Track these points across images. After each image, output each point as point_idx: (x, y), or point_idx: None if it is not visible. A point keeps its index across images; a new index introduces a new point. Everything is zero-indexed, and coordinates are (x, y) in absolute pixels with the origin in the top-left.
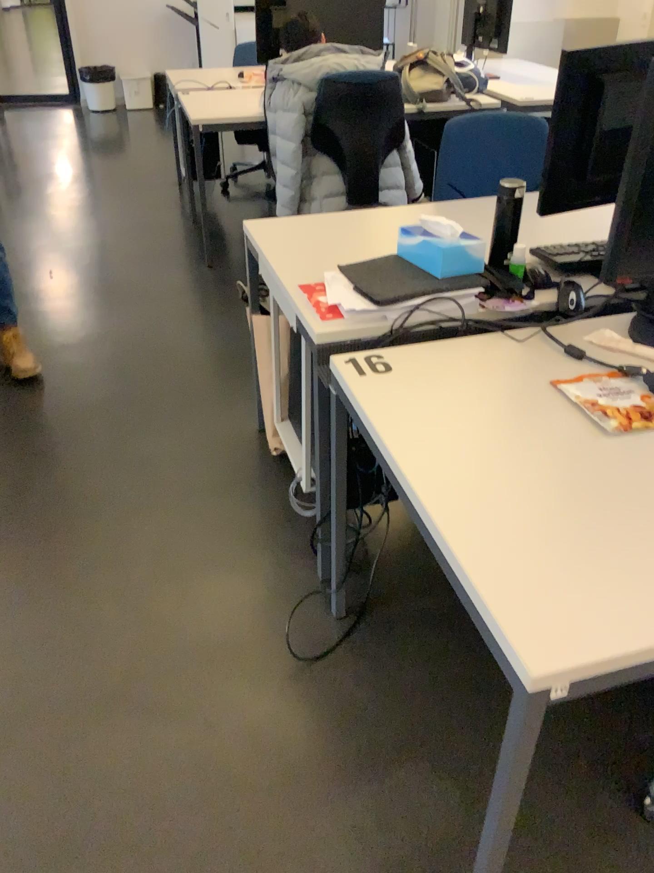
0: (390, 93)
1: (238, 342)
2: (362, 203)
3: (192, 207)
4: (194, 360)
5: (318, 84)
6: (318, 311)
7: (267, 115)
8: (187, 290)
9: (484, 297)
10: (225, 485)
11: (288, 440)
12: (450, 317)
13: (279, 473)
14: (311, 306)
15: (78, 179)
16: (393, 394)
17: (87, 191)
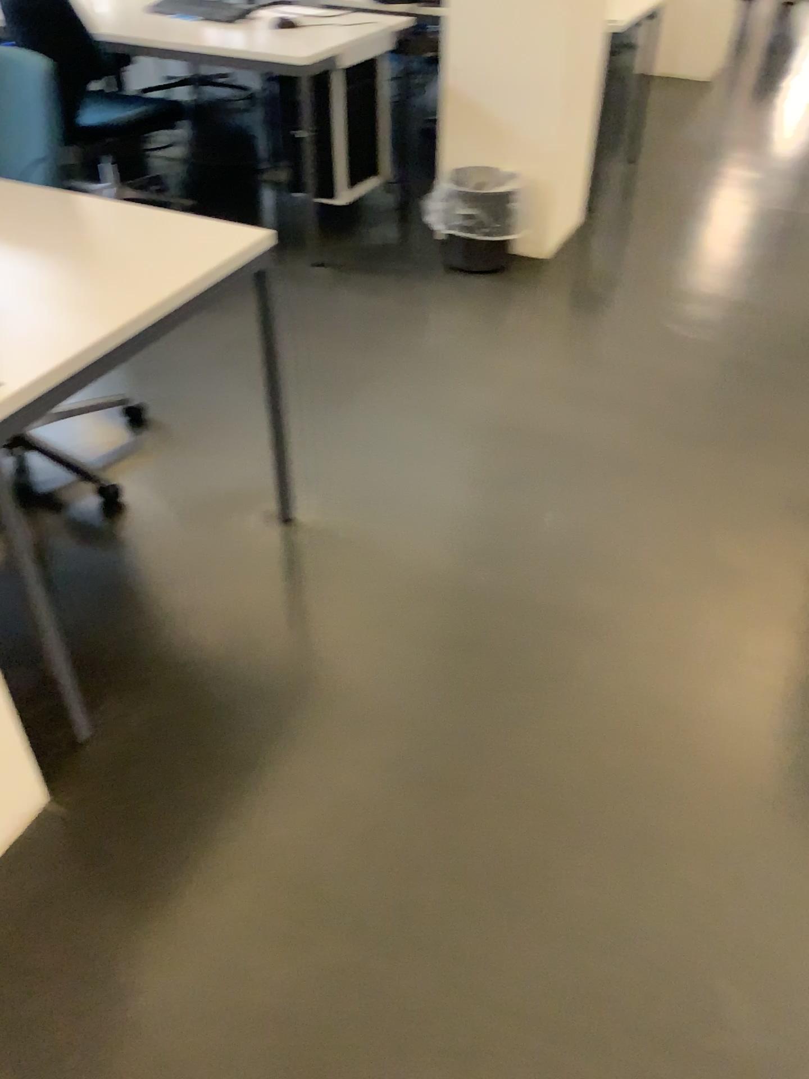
0: None
1: None
2: None
3: None
4: None
5: None
6: None
7: None
8: None
9: None
10: None
11: None
12: None
13: None
14: None
15: None
16: None
17: None
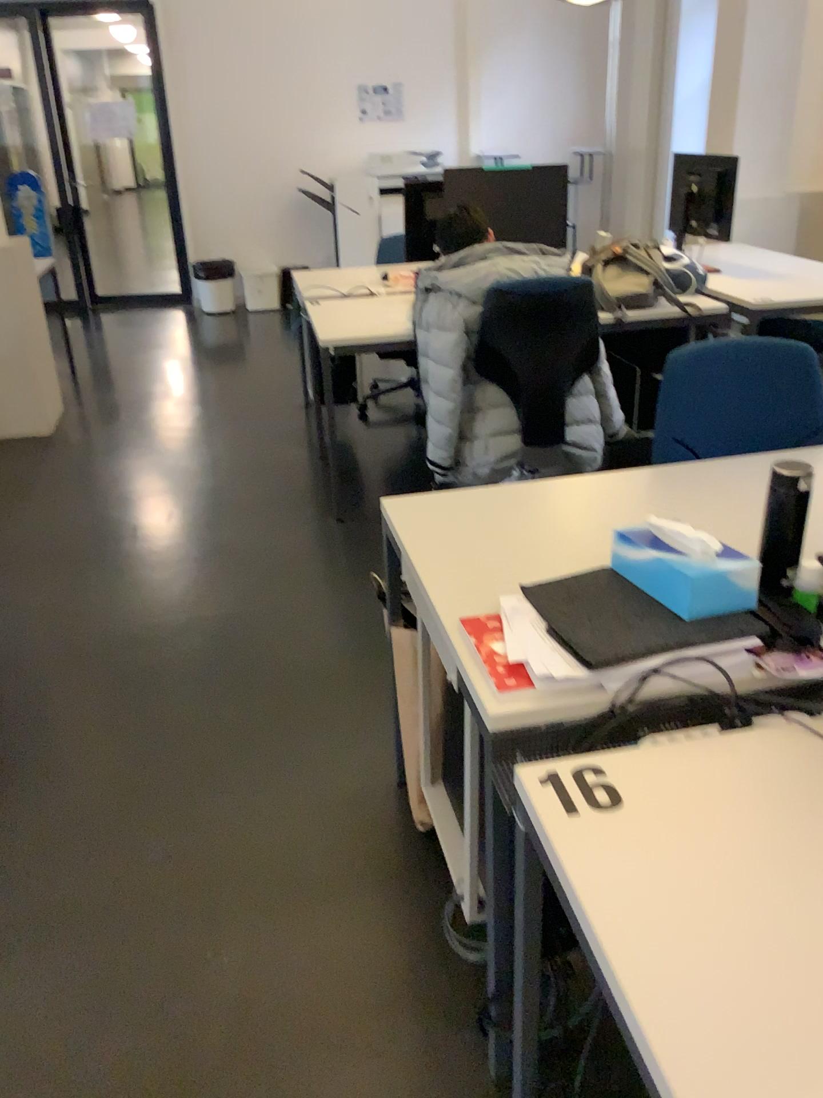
0: (580, 303)
1: (373, 635)
2: (543, 443)
3: (318, 436)
4: (311, 662)
5: (484, 294)
6: (492, 669)
7: (416, 332)
8: (307, 554)
9: (757, 647)
10: (347, 879)
11: (443, 819)
12: (707, 687)
13: (429, 862)
14: (481, 659)
15: (180, 399)
16: (628, 859)
17: (190, 415)
